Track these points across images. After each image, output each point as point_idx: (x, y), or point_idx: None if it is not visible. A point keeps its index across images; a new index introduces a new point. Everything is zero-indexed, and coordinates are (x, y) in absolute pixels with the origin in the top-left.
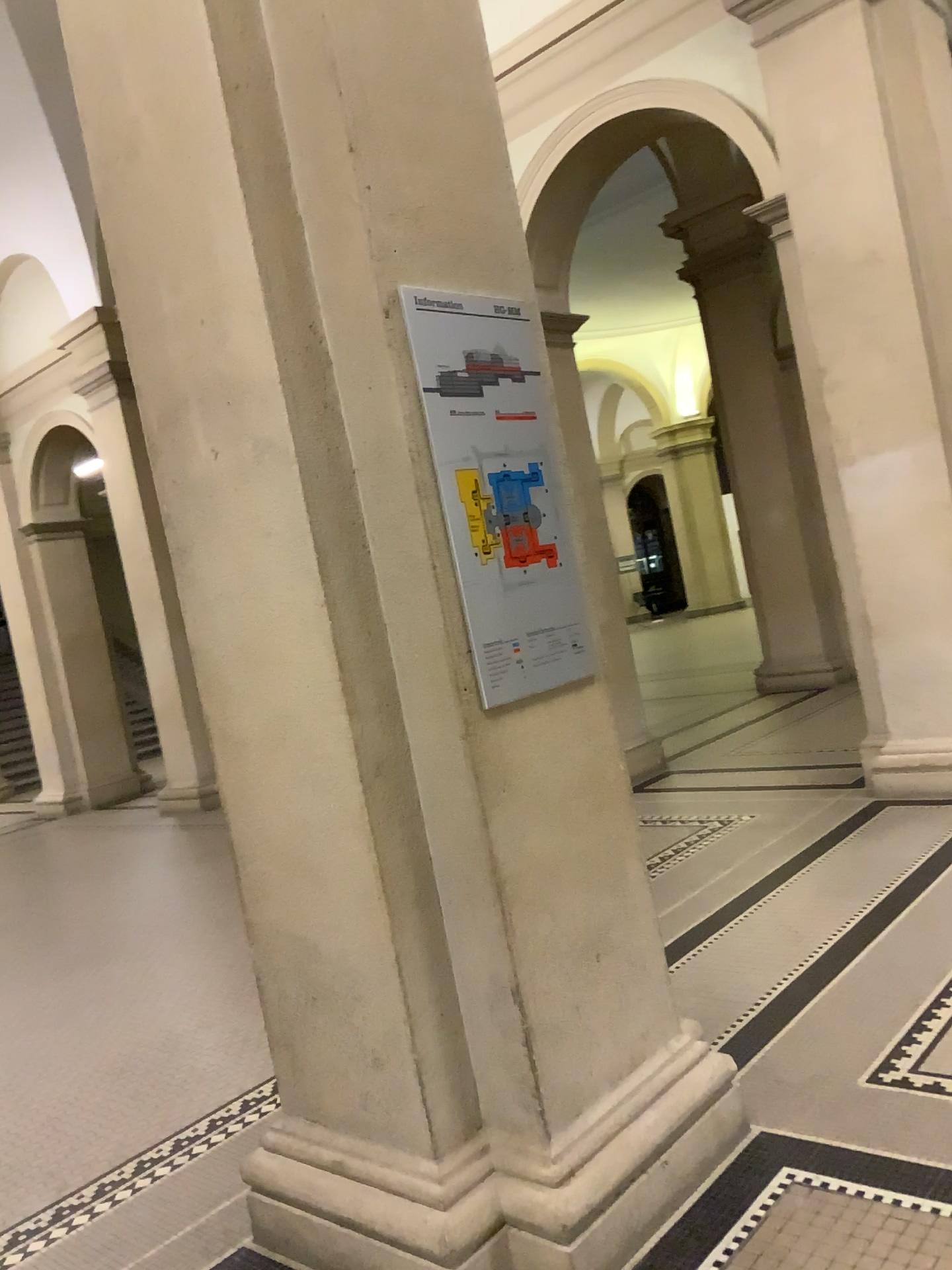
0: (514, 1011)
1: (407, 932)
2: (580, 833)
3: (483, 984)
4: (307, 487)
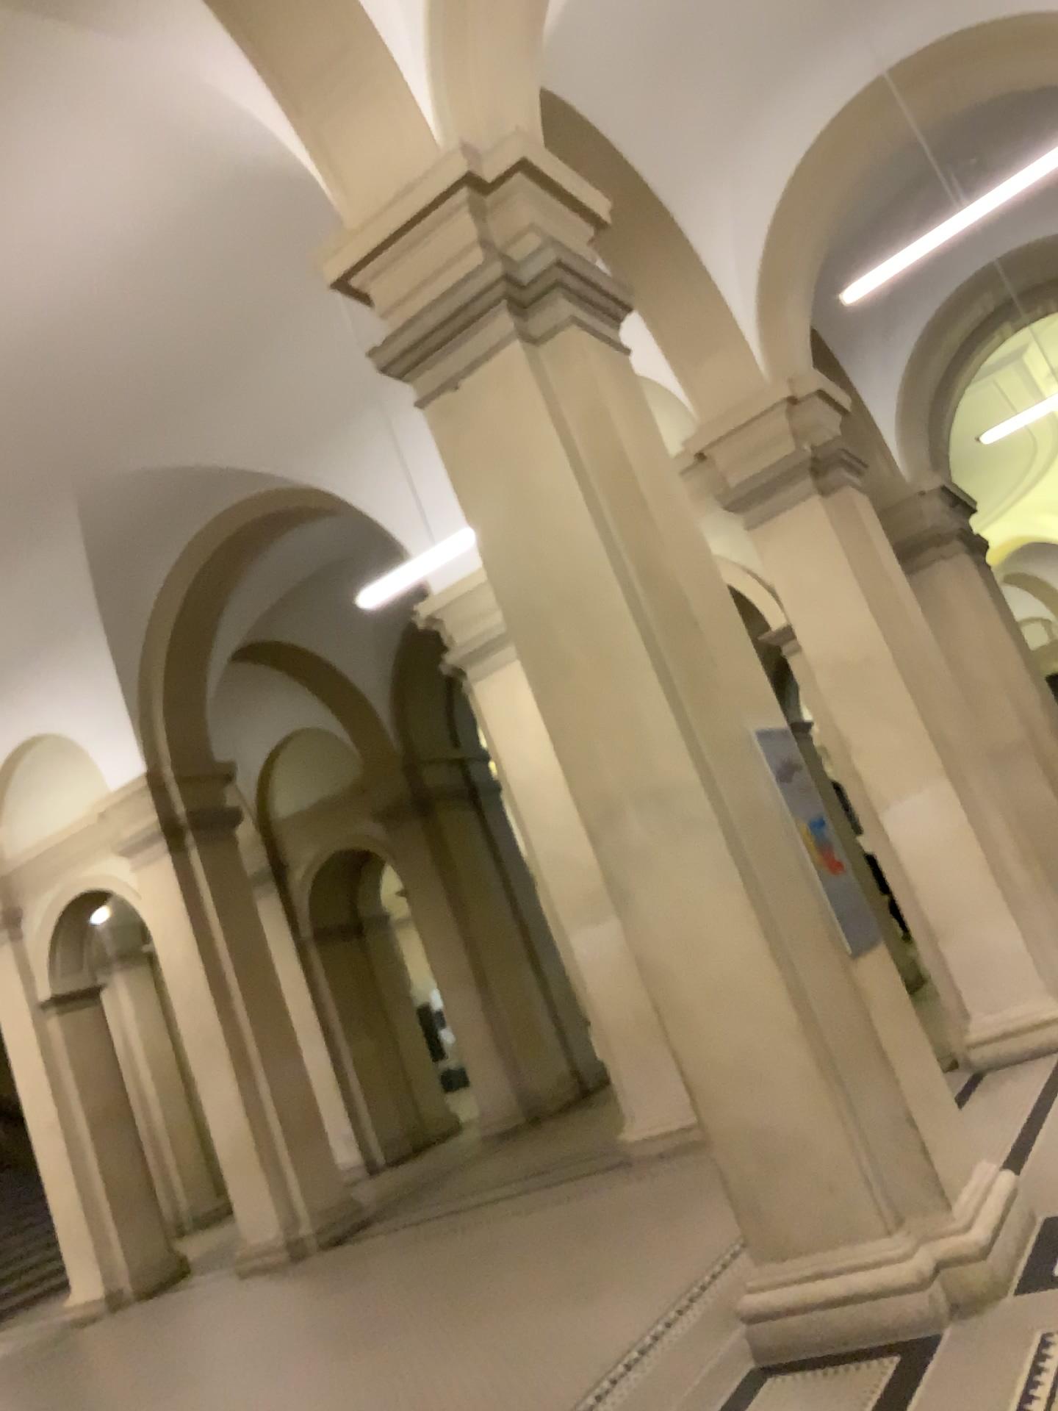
0: (904, 1139)
1: (837, 1097)
2: (902, 1031)
3: (884, 1124)
4: (725, 845)
